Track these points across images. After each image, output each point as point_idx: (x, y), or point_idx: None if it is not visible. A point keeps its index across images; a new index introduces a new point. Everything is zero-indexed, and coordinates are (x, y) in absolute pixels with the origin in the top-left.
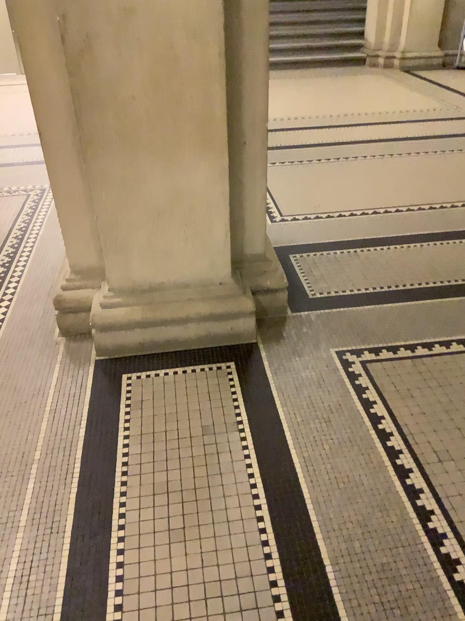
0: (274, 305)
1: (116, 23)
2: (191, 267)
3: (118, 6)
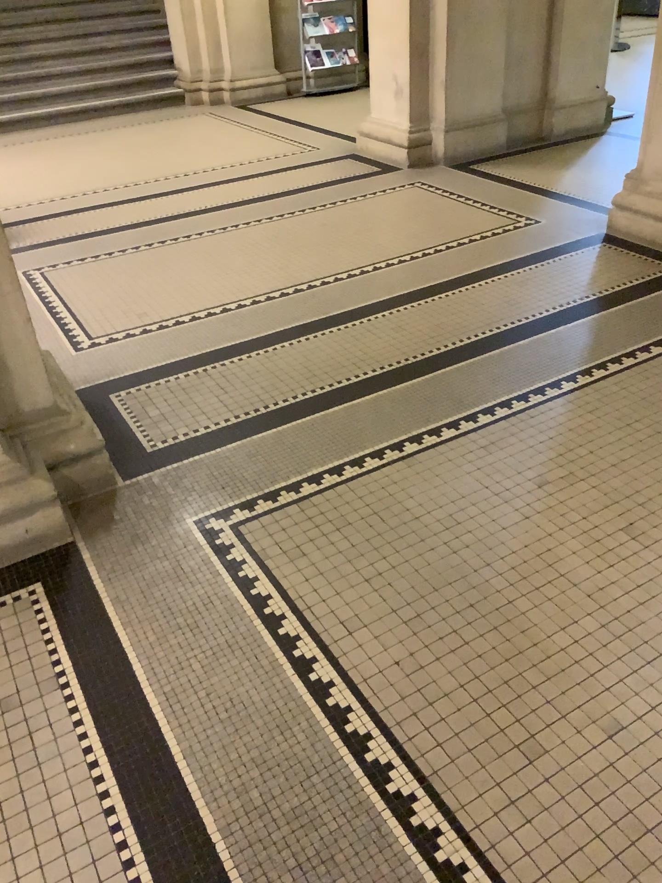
0: (92, 477)
1: None
2: None
3: None
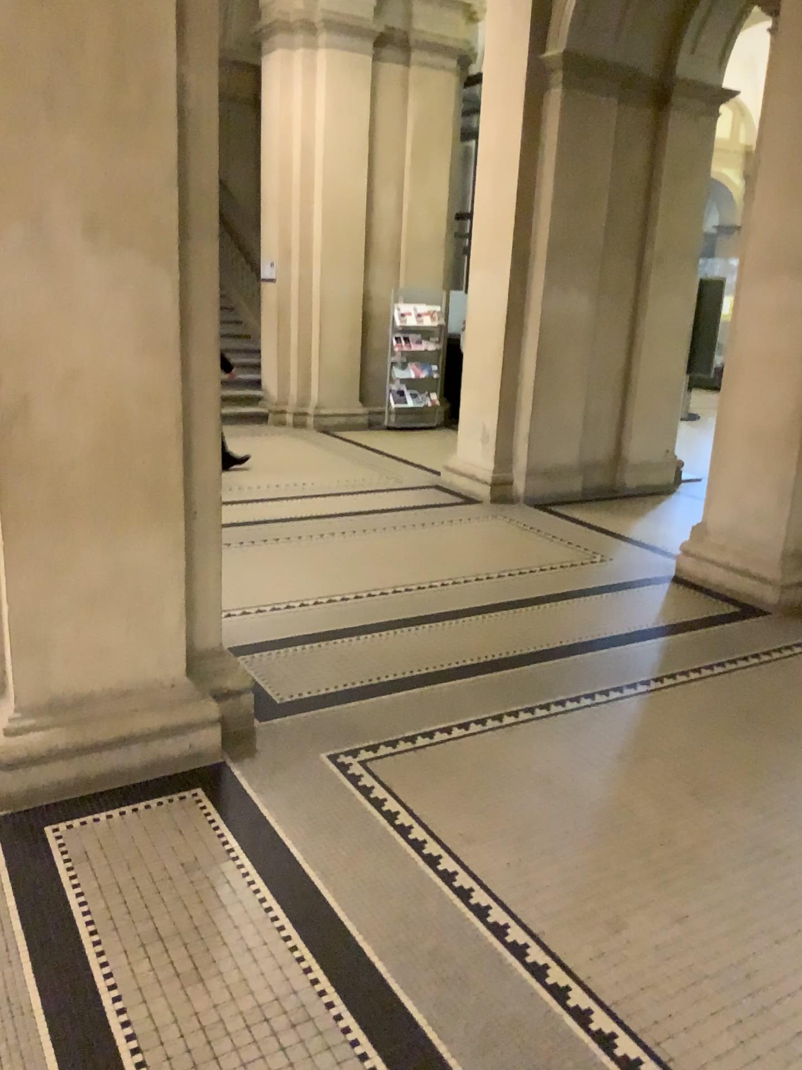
0: (237, 715)
1: (63, 382)
2: (134, 667)
3: (67, 366)
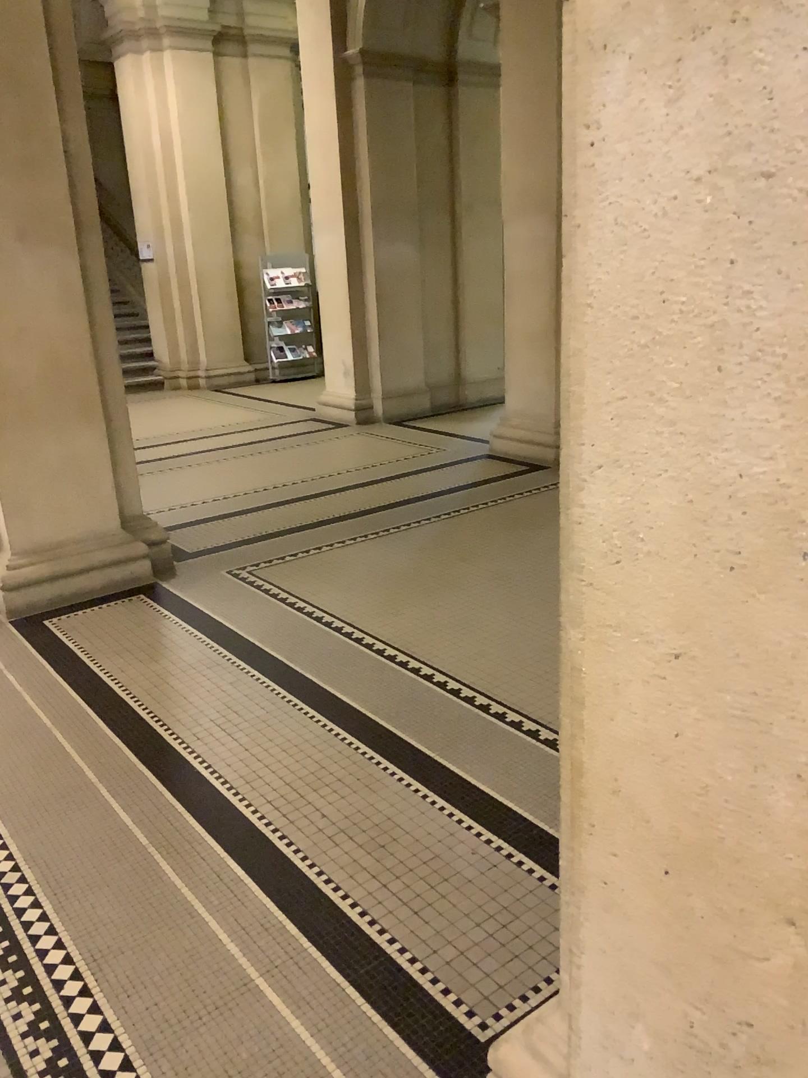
0: (160, 556)
1: (15, 336)
2: (86, 522)
3: (16, 325)
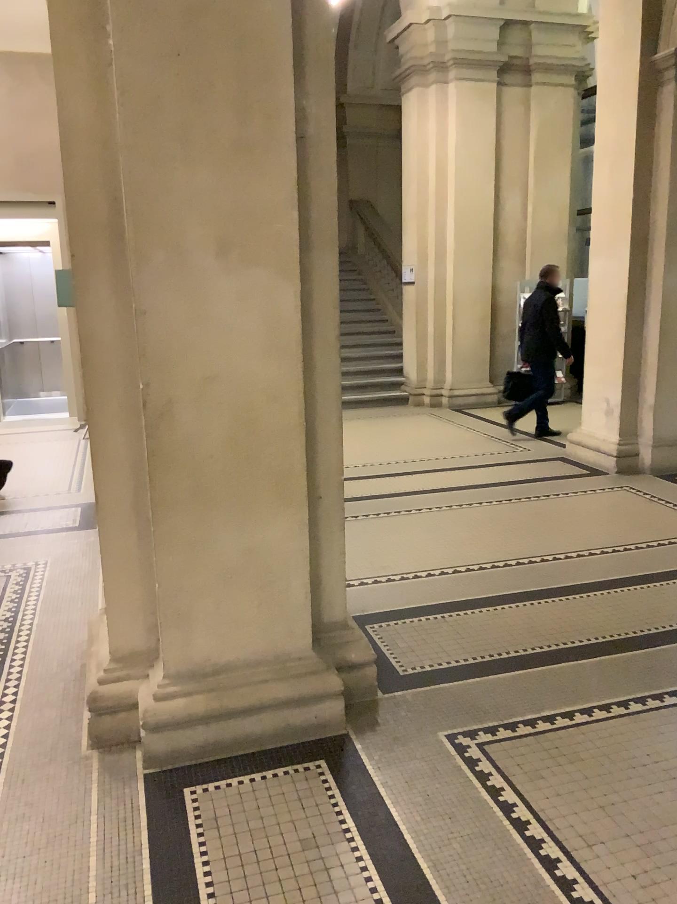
0: (361, 685)
1: (200, 385)
2: (265, 639)
3: (203, 370)
